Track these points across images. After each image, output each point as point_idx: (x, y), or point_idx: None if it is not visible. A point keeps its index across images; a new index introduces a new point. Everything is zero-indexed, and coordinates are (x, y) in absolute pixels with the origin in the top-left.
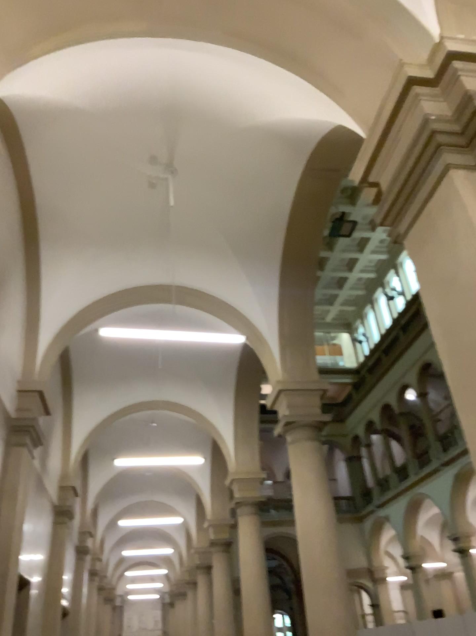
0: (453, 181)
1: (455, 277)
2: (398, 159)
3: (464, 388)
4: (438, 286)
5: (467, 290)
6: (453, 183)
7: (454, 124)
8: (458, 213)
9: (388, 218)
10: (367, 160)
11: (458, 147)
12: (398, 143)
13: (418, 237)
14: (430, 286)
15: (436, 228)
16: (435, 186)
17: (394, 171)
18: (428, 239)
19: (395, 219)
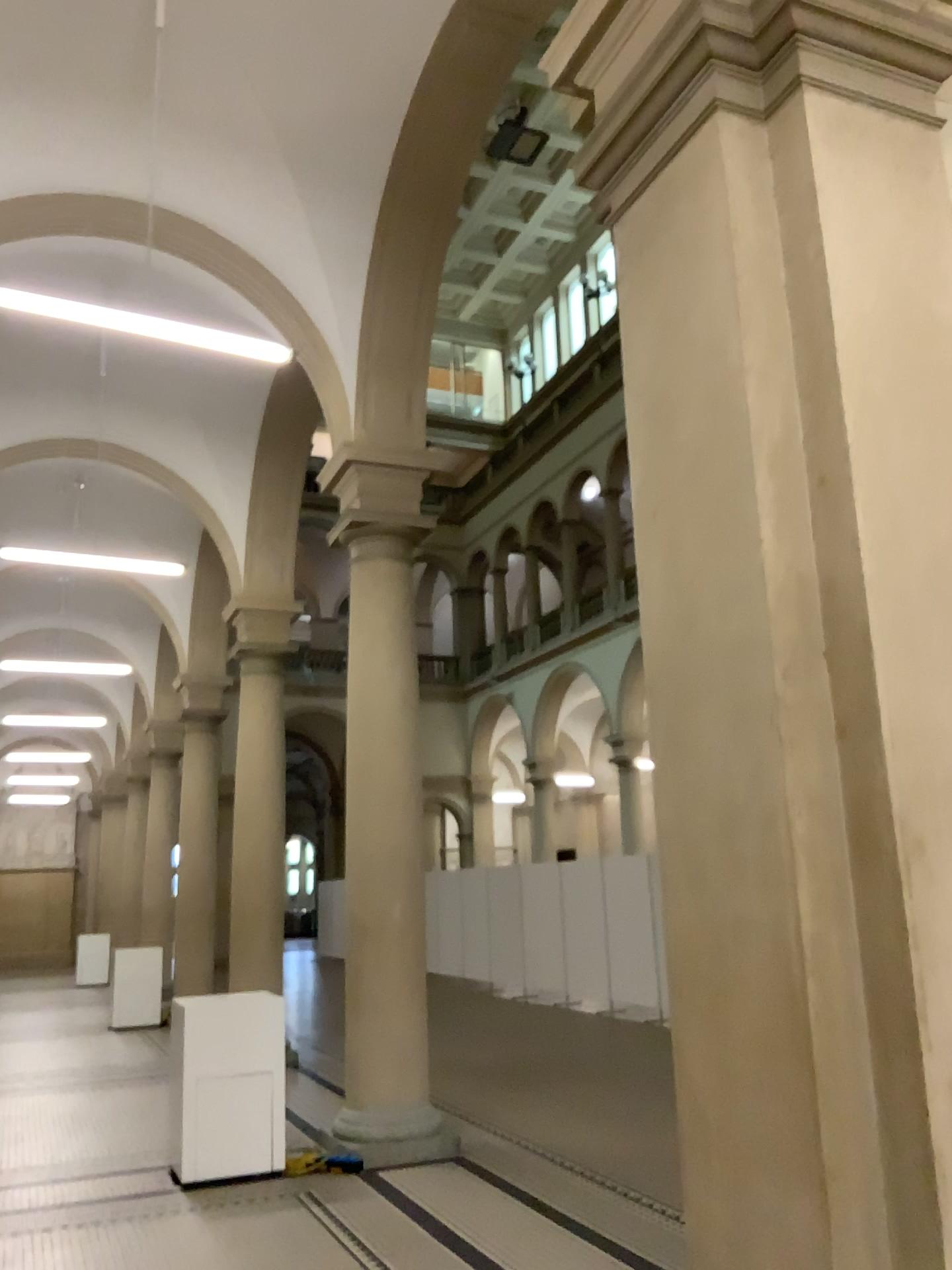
0: (719, 137)
1: (682, 323)
2: (635, 56)
3: (655, 519)
4: (653, 332)
5: (696, 352)
6: (717, 142)
7: (747, 17)
8: (714, 204)
9: (595, 175)
10: (579, 38)
11: (744, 67)
12: (641, 22)
13: (639, 228)
14: (640, 327)
15: (672, 222)
16: (688, 136)
17: (624, 81)
18: (655, 238)
19: (607, 181)
